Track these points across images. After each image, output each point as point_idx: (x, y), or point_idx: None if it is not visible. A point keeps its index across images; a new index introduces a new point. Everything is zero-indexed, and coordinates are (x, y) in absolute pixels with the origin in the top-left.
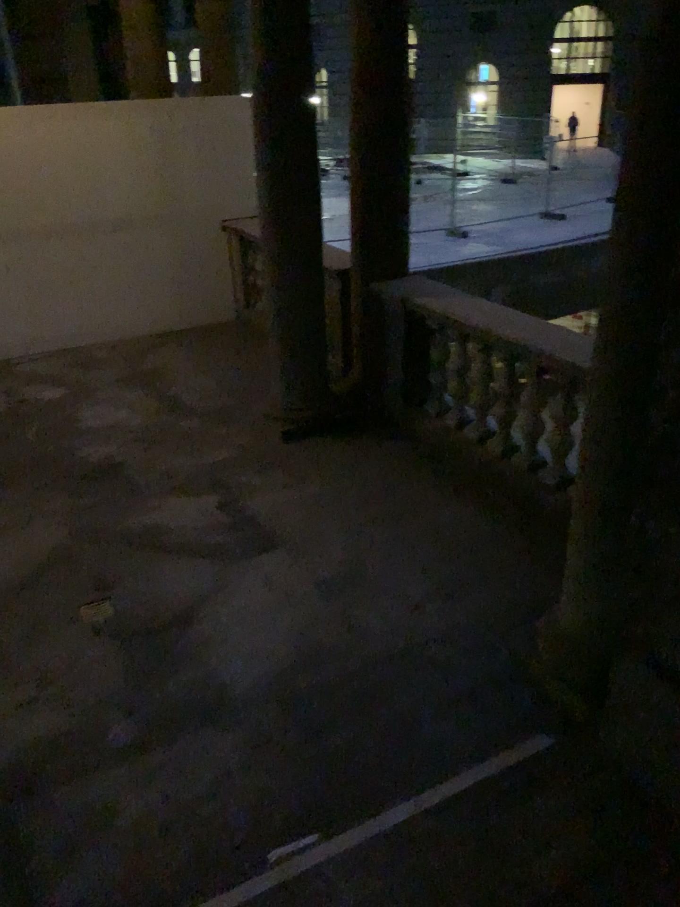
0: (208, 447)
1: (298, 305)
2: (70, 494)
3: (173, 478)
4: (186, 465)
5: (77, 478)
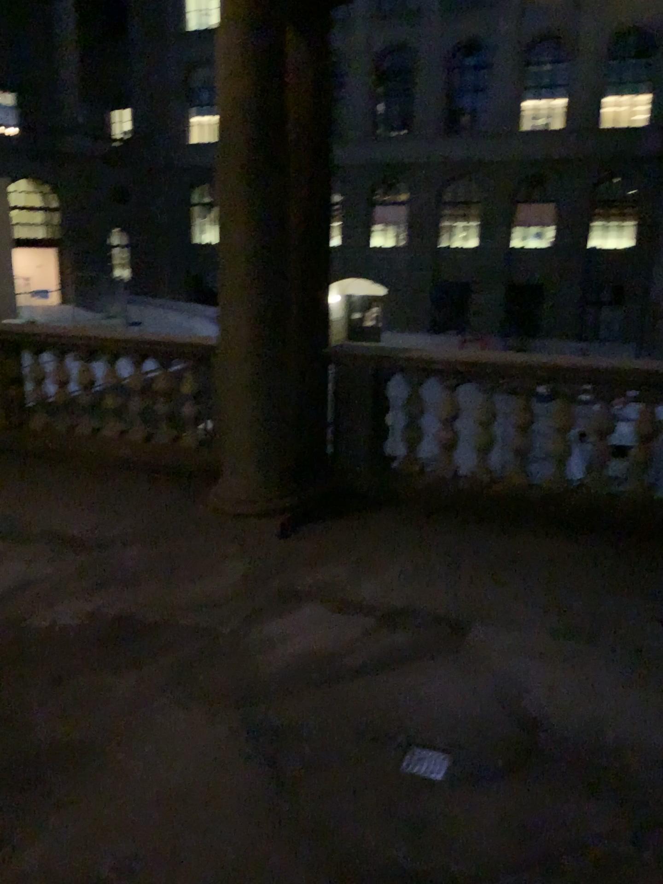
0: (202, 566)
1: (276, 376)
2: (114, 668)
3: (222, 606)
4: (210, 589)
5: (95, 646)
